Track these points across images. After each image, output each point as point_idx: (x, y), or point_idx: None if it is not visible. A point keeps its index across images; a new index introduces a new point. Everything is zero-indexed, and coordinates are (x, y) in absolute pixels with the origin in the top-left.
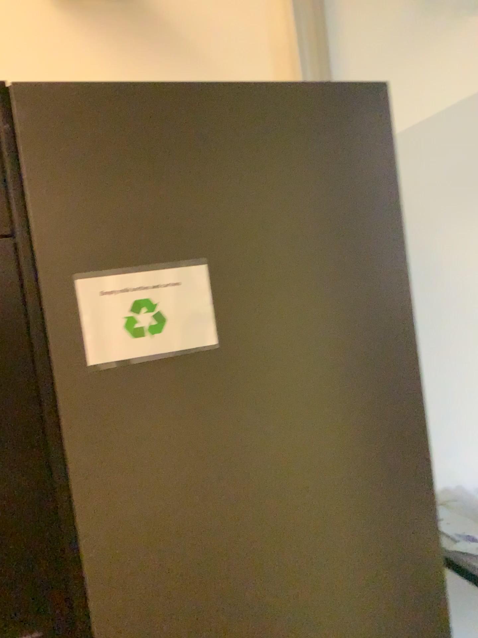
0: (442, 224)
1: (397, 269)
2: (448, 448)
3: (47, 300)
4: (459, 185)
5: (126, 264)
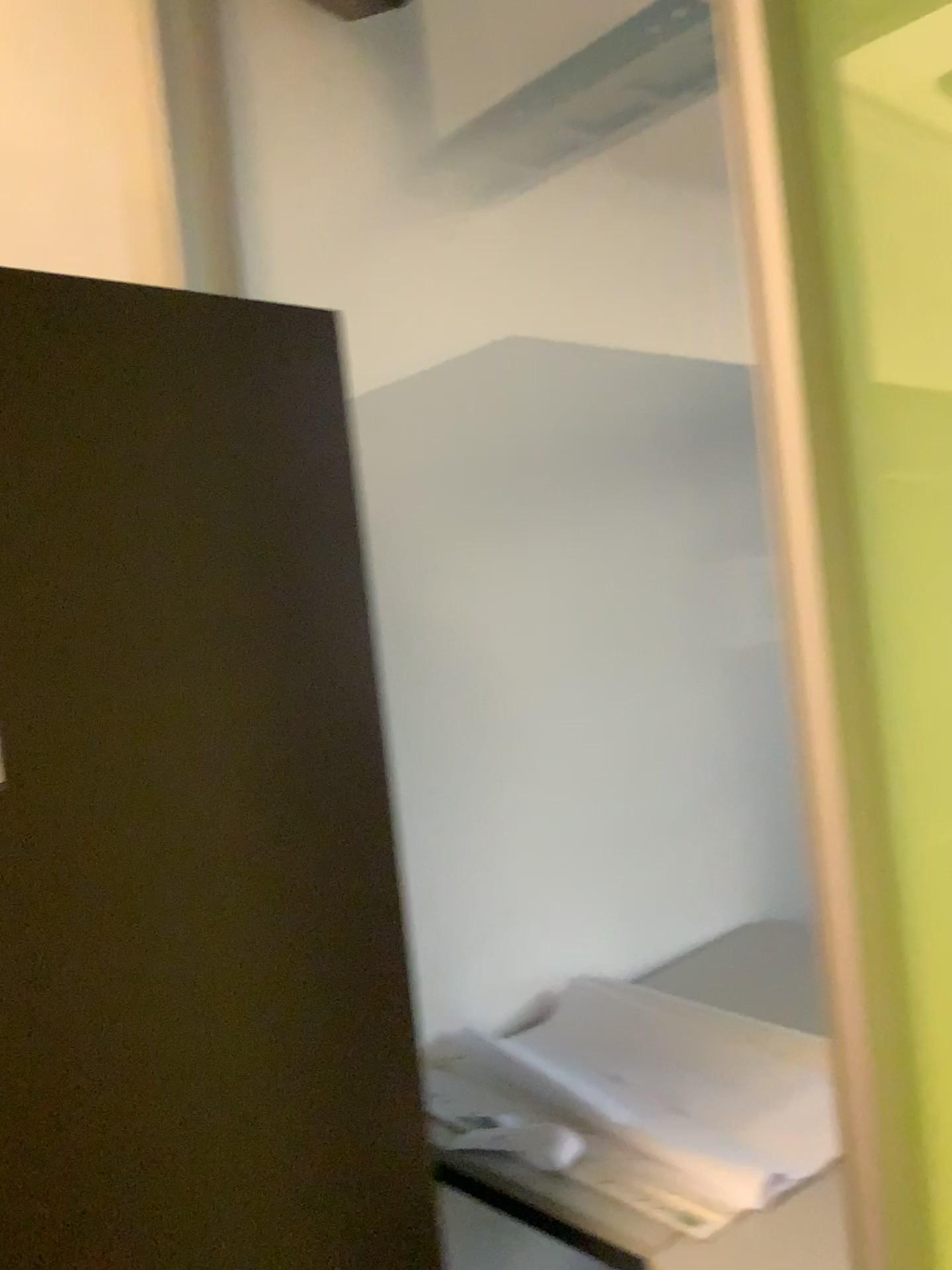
0: (435, 556)
1: (351, 638)
2: (447, 963)
3: None
4: (464, 491)
5: None
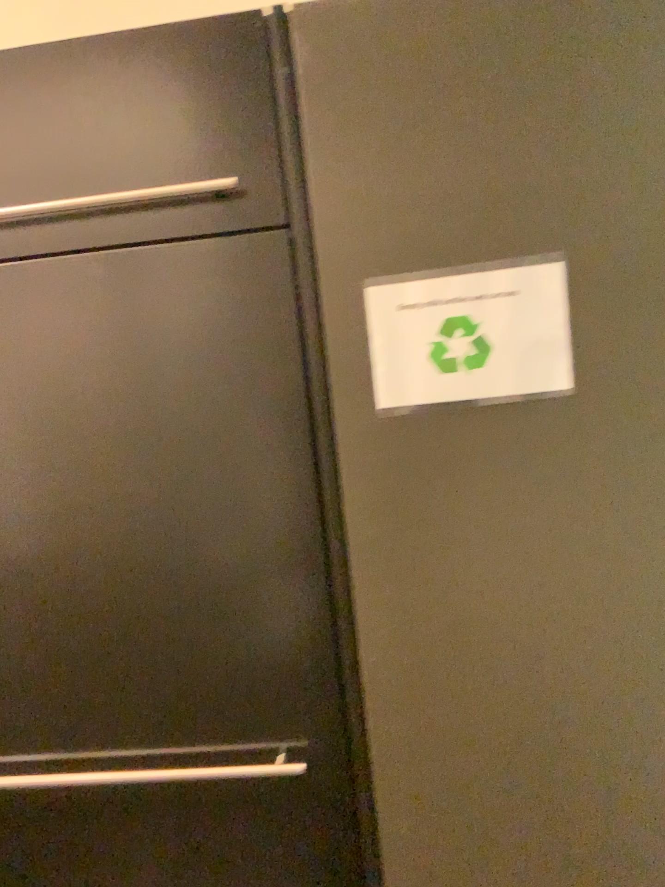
0: None
1: None
2: None
3: (323, 315)
4: None
5: (434, 264)
